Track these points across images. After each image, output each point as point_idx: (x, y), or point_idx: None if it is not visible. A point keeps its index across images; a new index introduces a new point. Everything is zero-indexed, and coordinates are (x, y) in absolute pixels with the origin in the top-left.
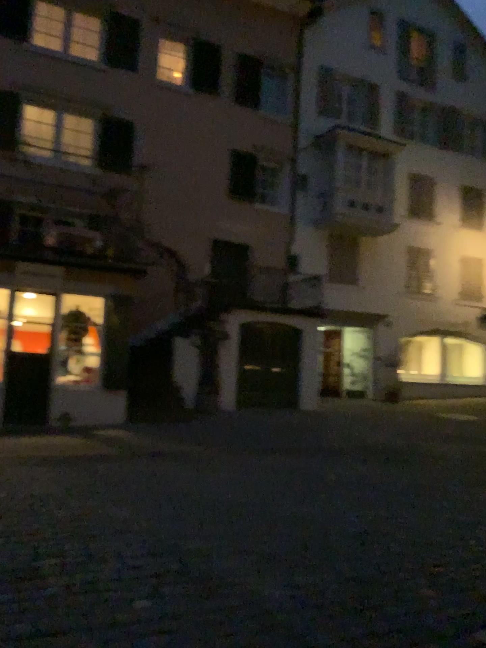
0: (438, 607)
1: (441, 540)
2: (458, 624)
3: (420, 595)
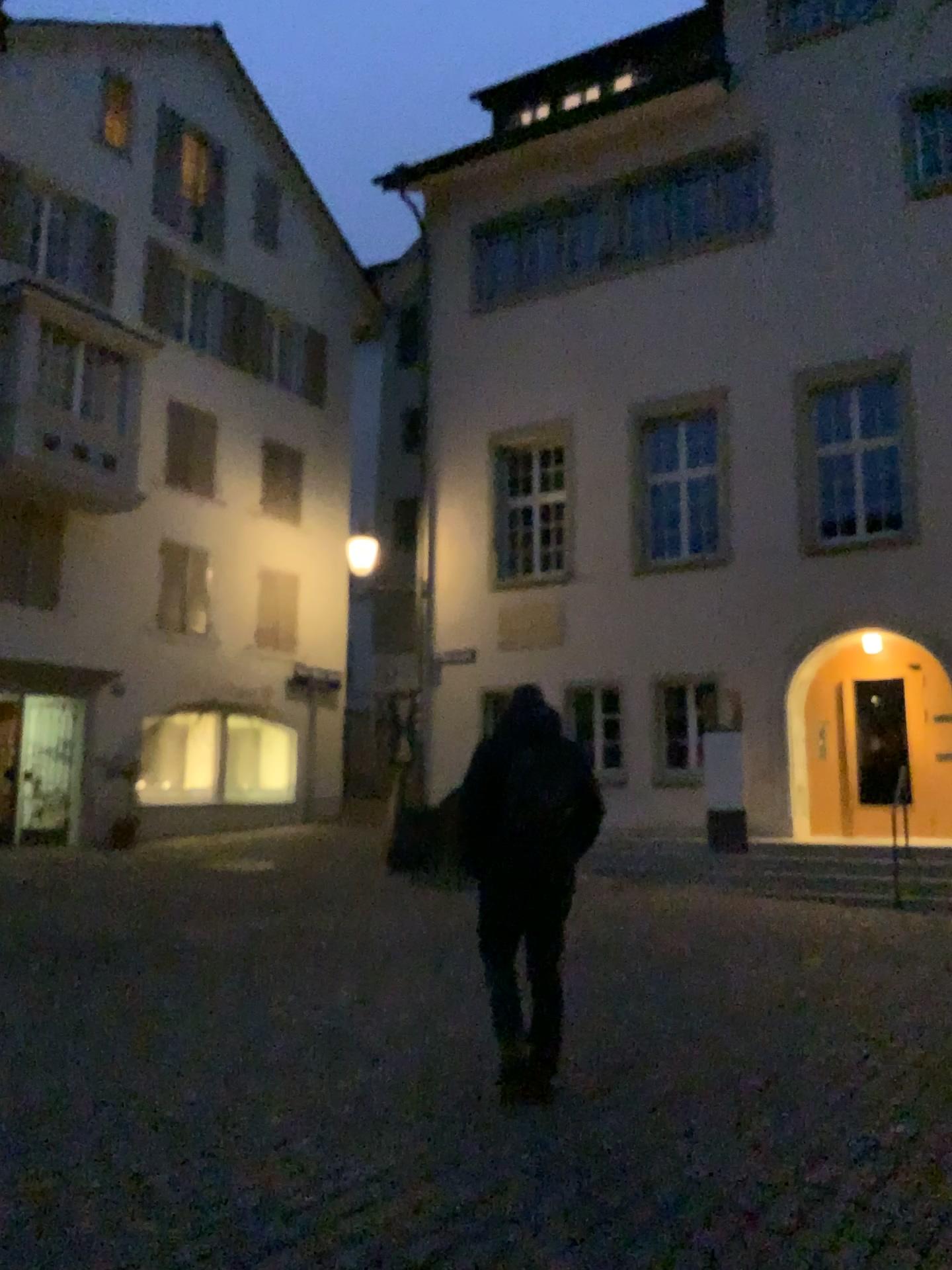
0: (160, 1246)
1: (183, 1111)
2: (194, 1269)
3: (129, 1232)
